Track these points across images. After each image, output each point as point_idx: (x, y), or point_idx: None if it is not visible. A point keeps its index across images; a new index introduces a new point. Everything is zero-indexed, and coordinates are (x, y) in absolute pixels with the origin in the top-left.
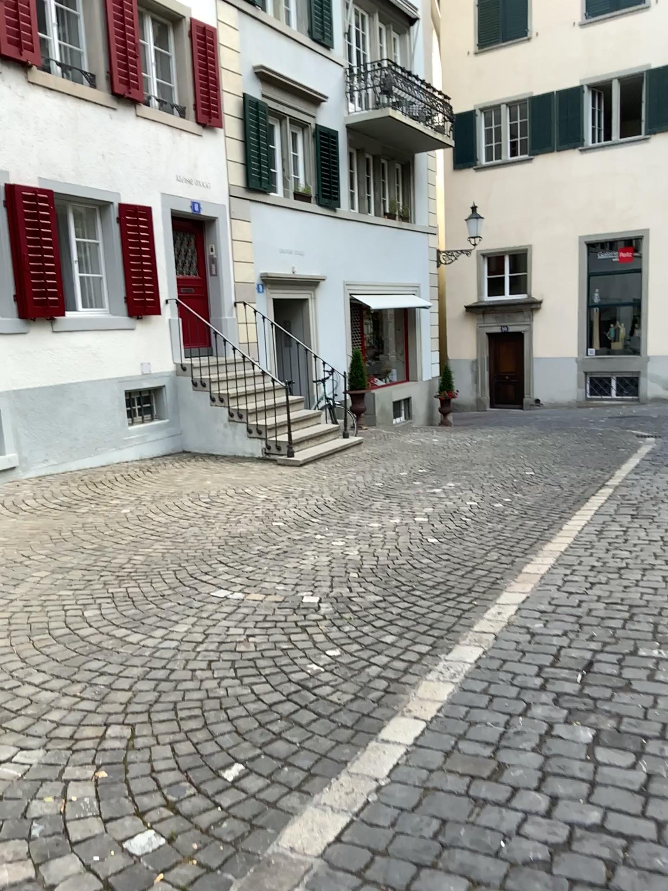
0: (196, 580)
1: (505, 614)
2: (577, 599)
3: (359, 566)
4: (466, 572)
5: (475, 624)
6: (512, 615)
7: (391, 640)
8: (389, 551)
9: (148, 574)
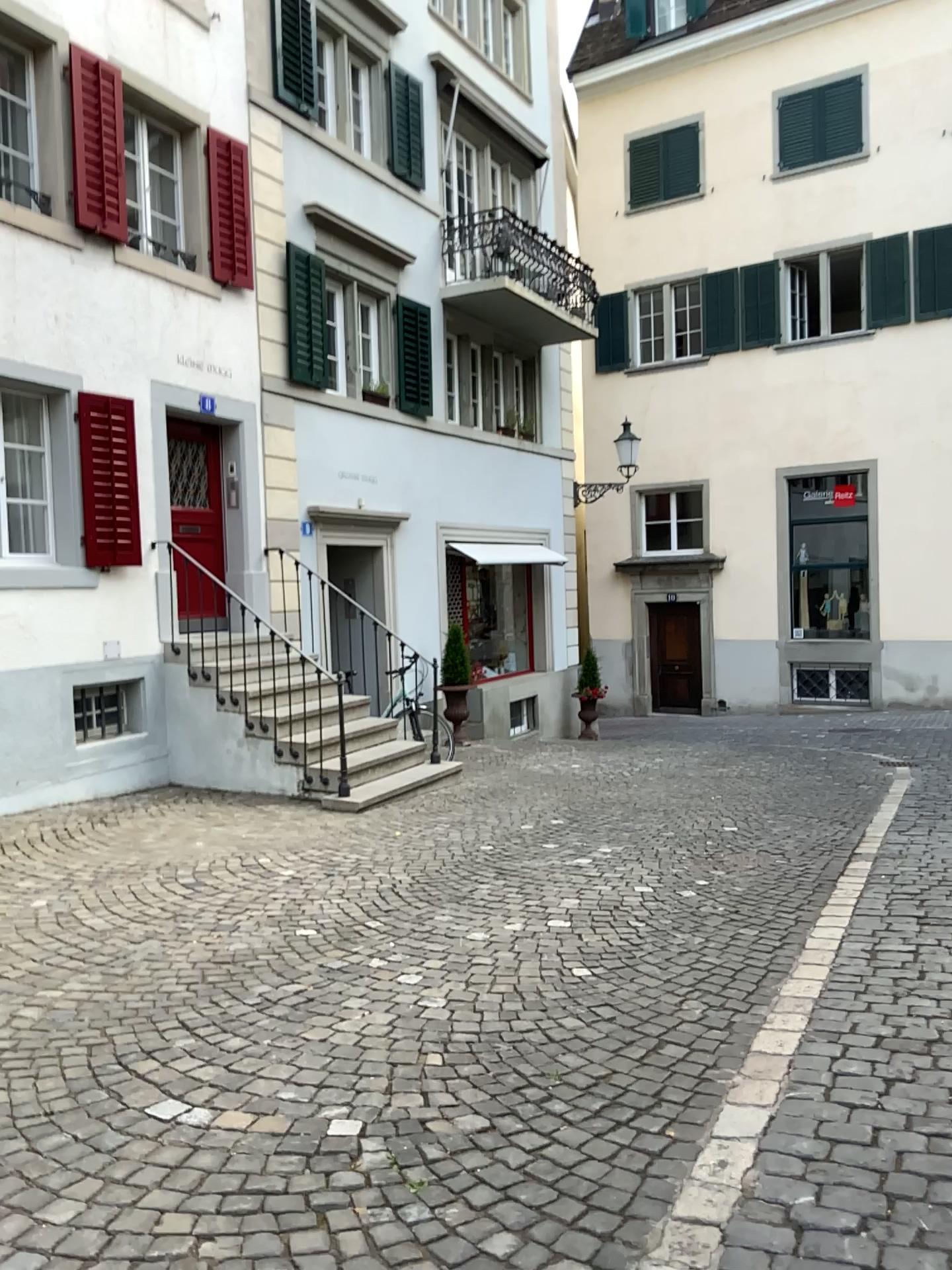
0: (126, 1072)
1: (735, 1165)
2: (869, 1126)
3: (446, 1036)
4: (647, 1051)
5: (677, 1197)
6: (749, 1168)
7: (505, 1243)
8: (502, 1000)
9: (32, 1061)
